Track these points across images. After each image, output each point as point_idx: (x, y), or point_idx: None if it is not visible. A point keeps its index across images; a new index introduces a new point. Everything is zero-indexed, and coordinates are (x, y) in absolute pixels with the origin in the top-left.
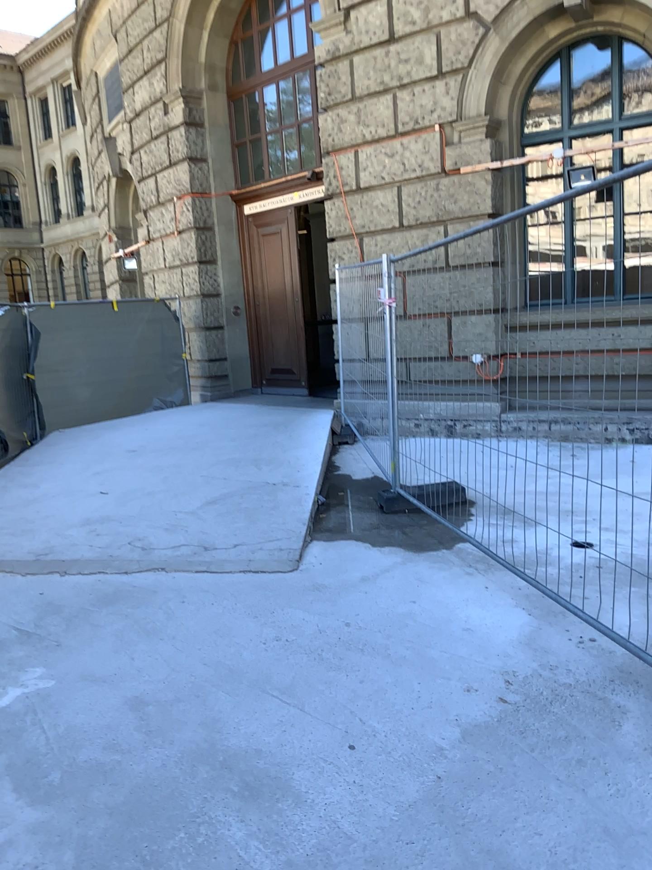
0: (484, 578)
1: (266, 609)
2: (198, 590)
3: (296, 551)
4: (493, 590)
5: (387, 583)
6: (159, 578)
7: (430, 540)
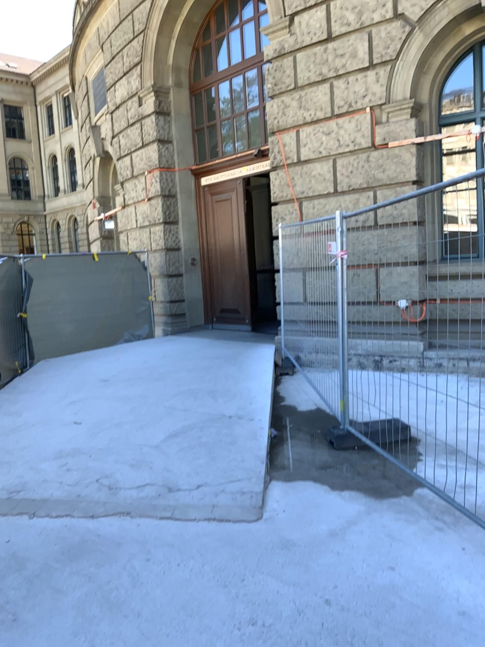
0: (457, 536)
1: (236, 574)
2: (164, 542)
3: (258, 496)
4: (473, 553)
5: (358, 540)
6: (125, 525)
7: (388, 484)
